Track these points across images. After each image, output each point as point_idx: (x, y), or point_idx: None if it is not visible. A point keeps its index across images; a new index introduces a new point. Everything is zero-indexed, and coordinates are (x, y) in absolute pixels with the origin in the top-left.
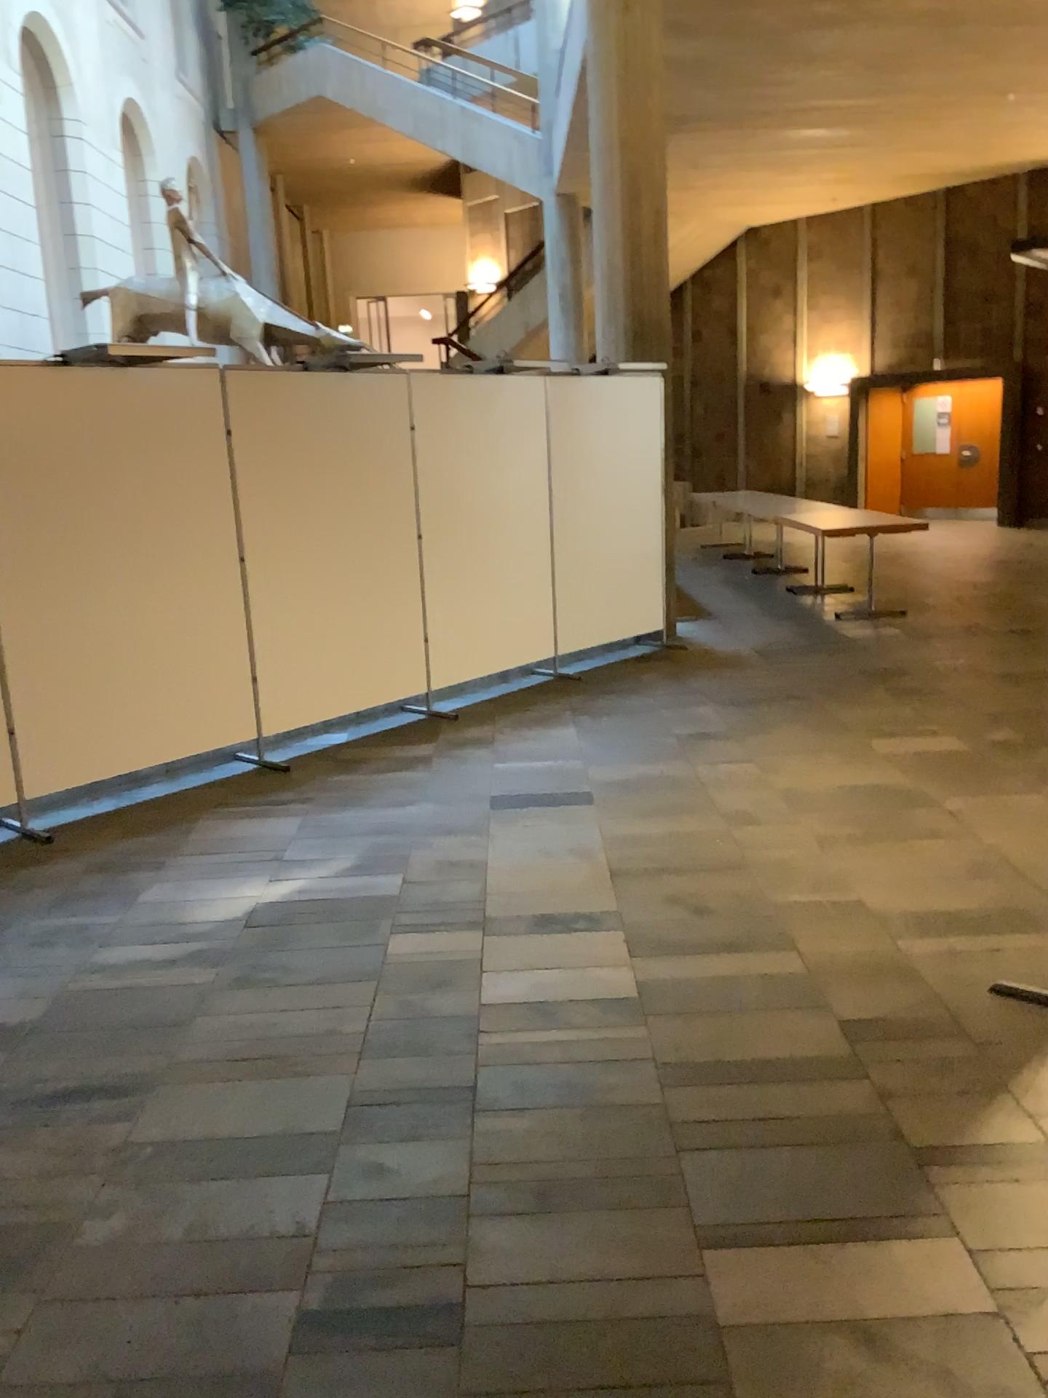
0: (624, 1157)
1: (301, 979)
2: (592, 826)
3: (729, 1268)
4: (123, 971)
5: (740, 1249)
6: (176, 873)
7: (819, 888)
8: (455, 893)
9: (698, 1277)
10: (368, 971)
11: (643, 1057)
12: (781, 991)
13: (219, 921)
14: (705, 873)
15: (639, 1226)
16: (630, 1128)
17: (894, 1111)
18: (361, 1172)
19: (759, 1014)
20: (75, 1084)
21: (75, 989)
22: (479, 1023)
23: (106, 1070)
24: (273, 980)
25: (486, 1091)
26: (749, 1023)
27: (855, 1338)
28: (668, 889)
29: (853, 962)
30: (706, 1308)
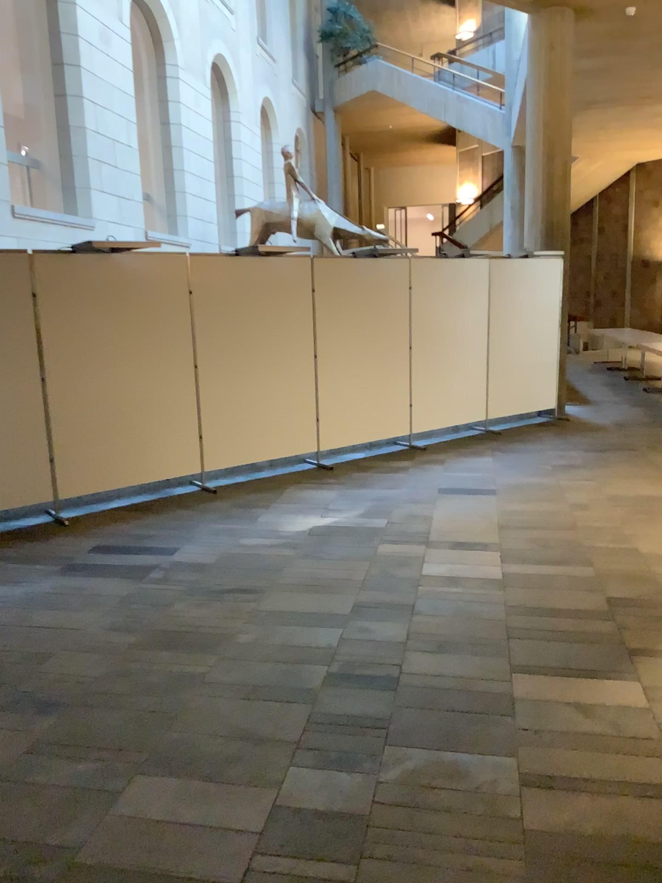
0: (481, 636)
1: (334, 557)
2: (493, 504)
3: (522, 679)
4: (250, 547)
5: (529, 673)
6: (275, 510)
7: (613, 540)
8: (414, 529)
9: (507, 680)
10: (367, 556)
11: (499, 601)
12: (577, 581)
13: (296, 531)
14: (551, 529)
15: (483, 660)
16: (486, 627)
17: (622, 632)
18: (357, 629)
19: (563, 589)
20: (230, 587)
21: (228, 552)
22: (419, 581)
23: (243, 583)
24: (321, 556)
25: (419, 606)
26: (556, 592)
27: (576, 707)
28: (528, 535)
29: (621, 573)
30: (508, 690)
